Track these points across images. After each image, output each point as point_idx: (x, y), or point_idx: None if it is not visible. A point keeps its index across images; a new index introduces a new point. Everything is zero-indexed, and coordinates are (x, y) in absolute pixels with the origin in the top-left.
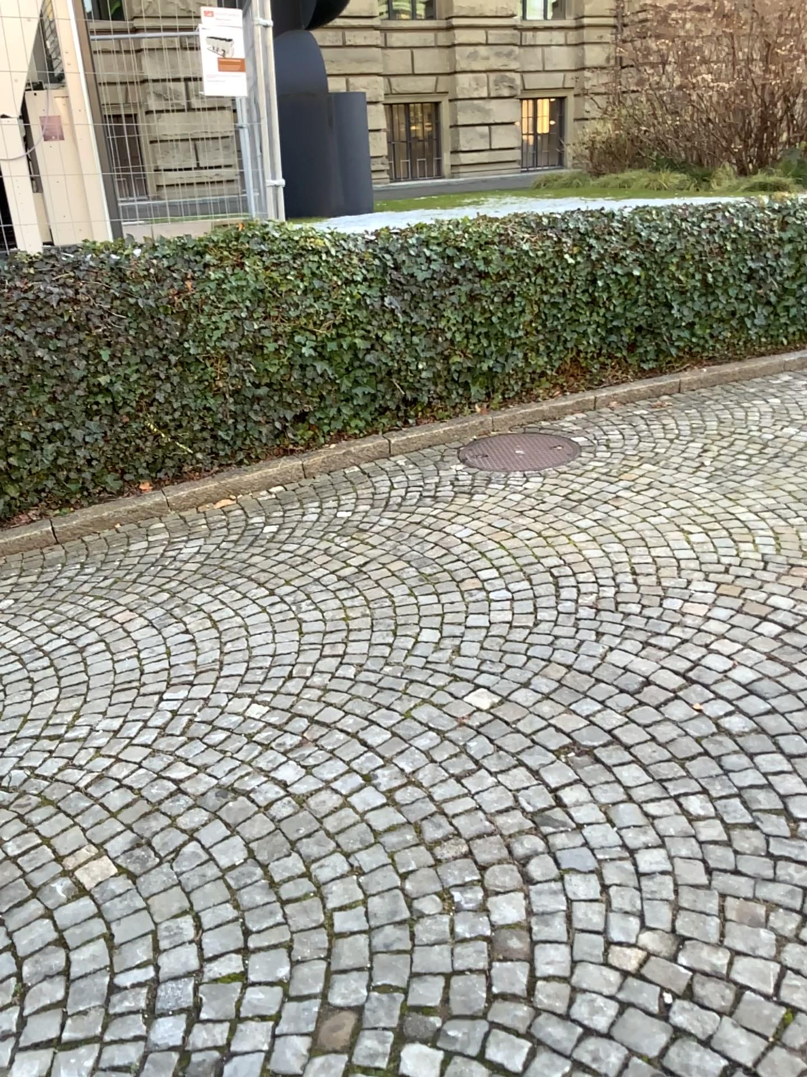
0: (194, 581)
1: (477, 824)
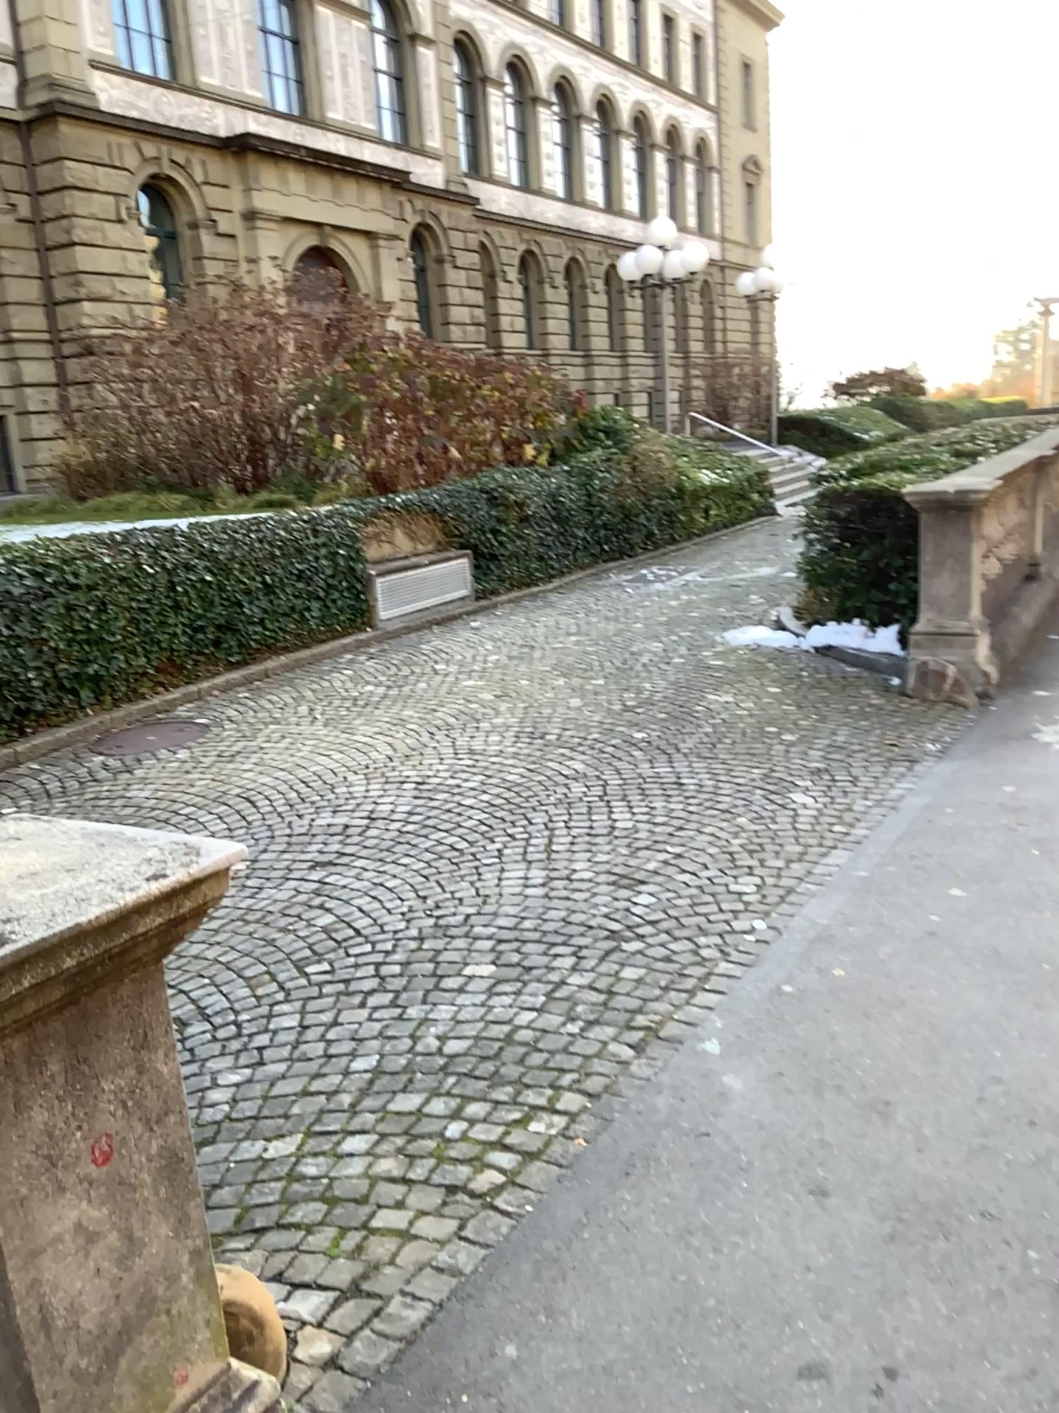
0: None
1: (280, 903)
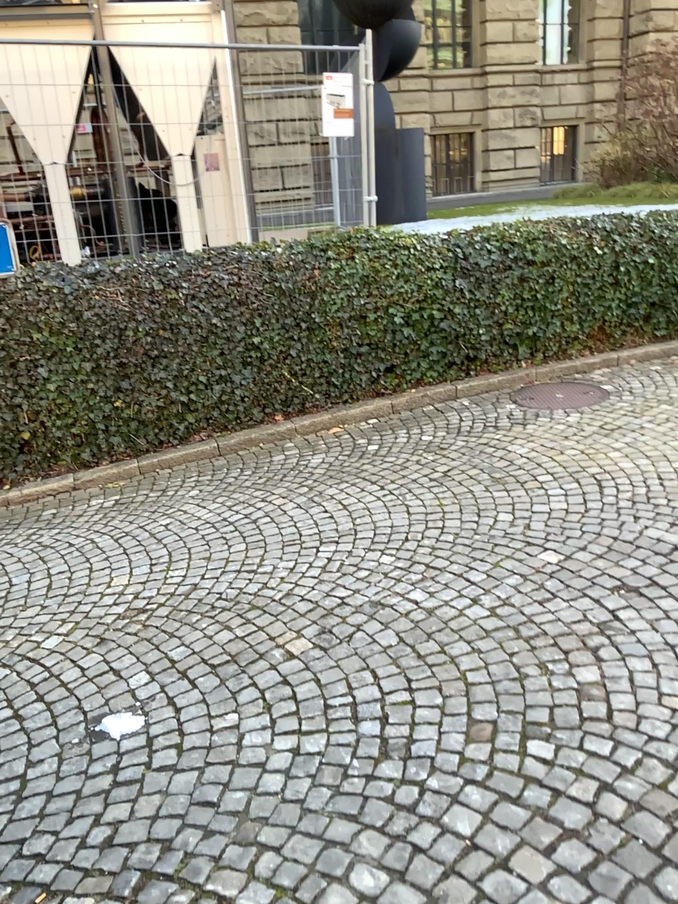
0: (325, 479)
1: (560, 627)
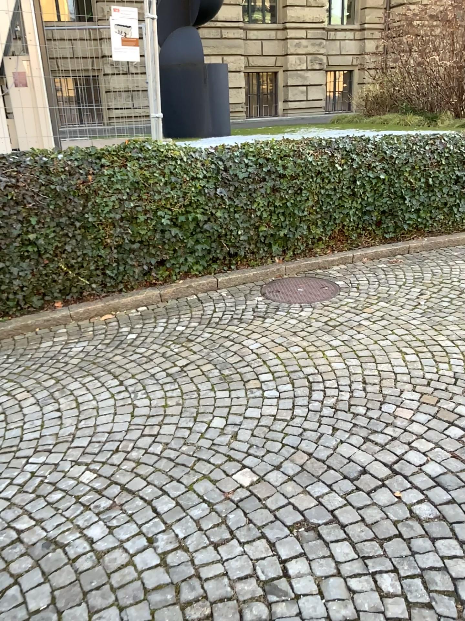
0: (73, 372)
1: (219, 591)
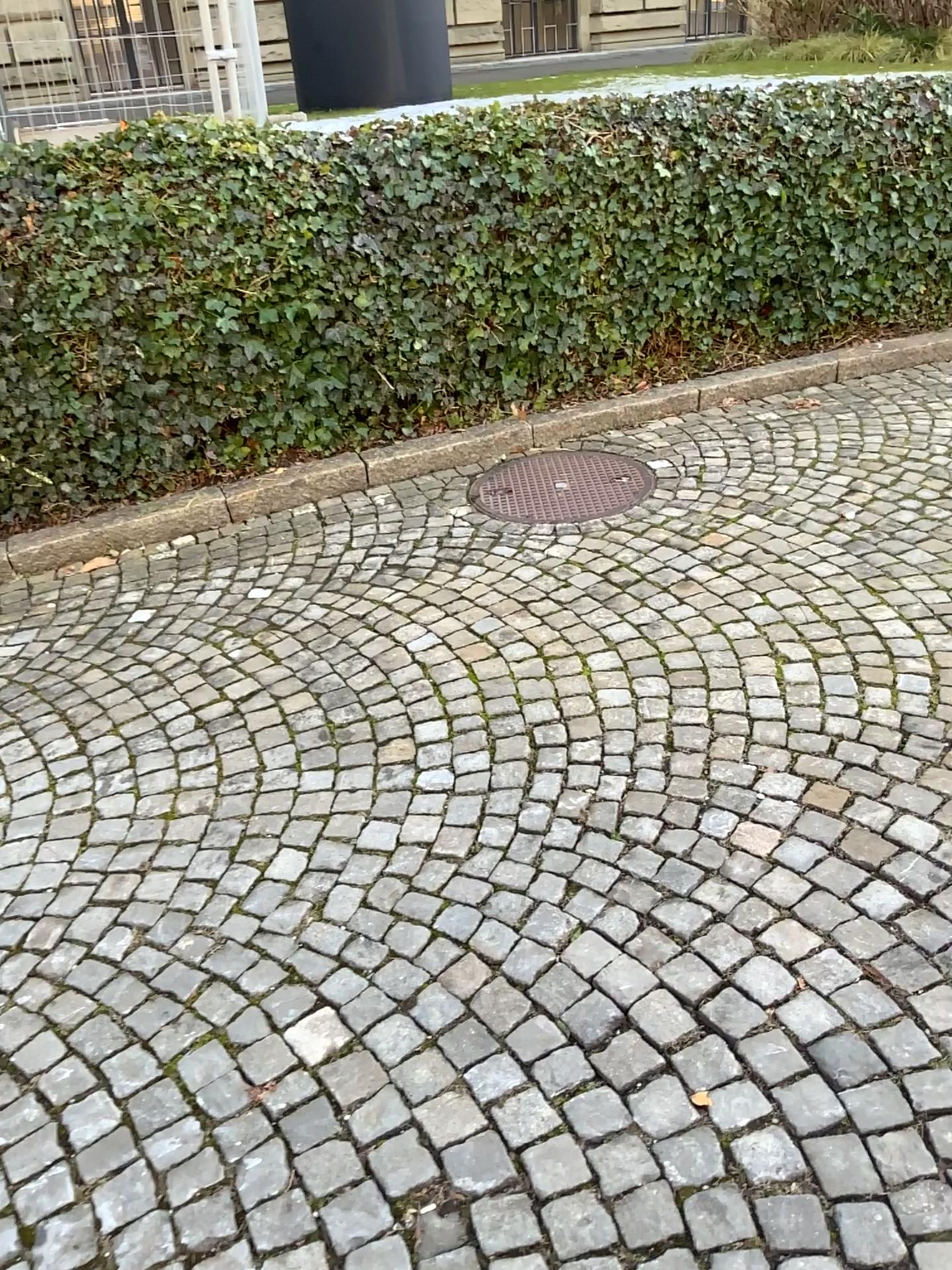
0: None
1: None
